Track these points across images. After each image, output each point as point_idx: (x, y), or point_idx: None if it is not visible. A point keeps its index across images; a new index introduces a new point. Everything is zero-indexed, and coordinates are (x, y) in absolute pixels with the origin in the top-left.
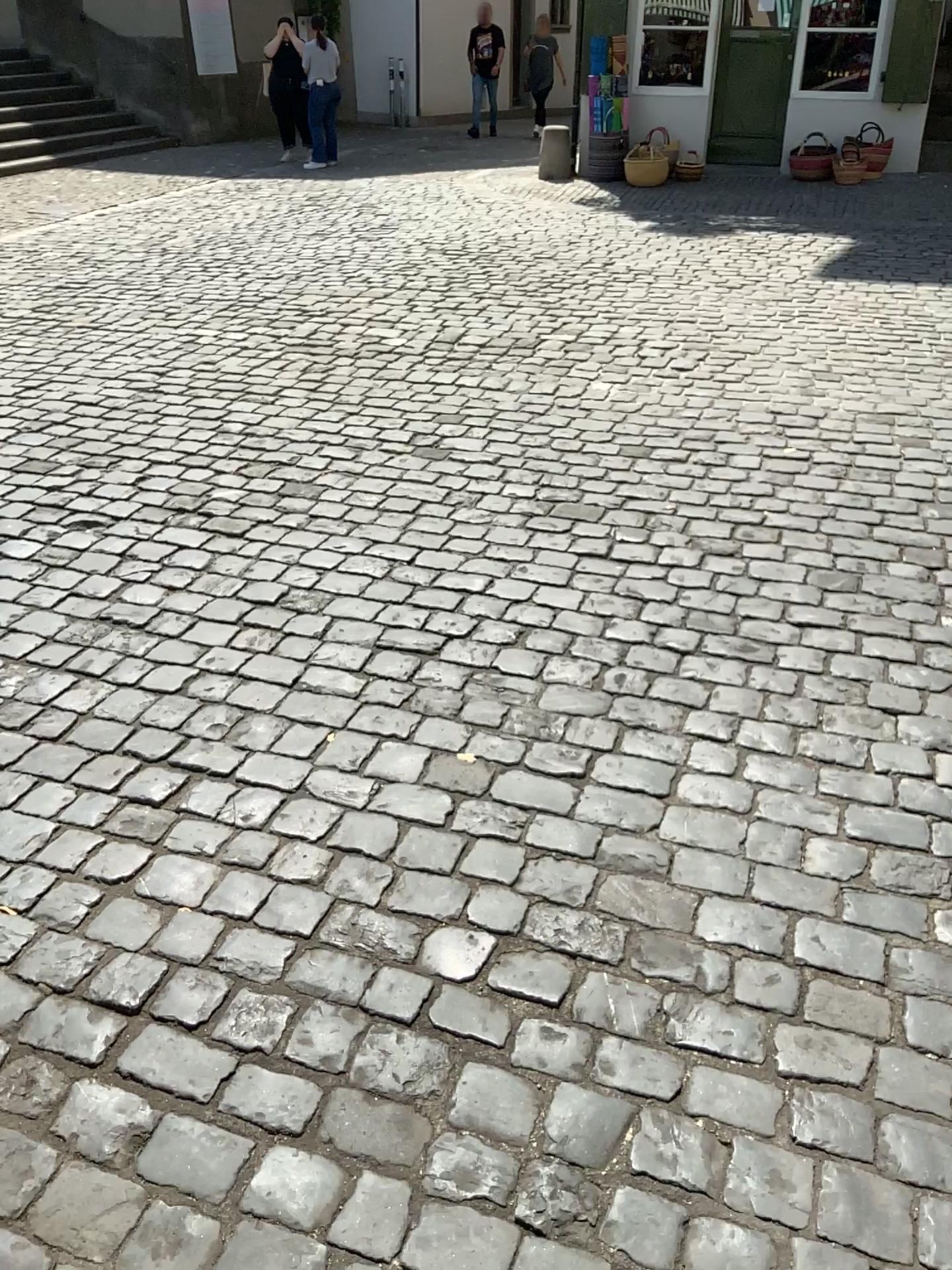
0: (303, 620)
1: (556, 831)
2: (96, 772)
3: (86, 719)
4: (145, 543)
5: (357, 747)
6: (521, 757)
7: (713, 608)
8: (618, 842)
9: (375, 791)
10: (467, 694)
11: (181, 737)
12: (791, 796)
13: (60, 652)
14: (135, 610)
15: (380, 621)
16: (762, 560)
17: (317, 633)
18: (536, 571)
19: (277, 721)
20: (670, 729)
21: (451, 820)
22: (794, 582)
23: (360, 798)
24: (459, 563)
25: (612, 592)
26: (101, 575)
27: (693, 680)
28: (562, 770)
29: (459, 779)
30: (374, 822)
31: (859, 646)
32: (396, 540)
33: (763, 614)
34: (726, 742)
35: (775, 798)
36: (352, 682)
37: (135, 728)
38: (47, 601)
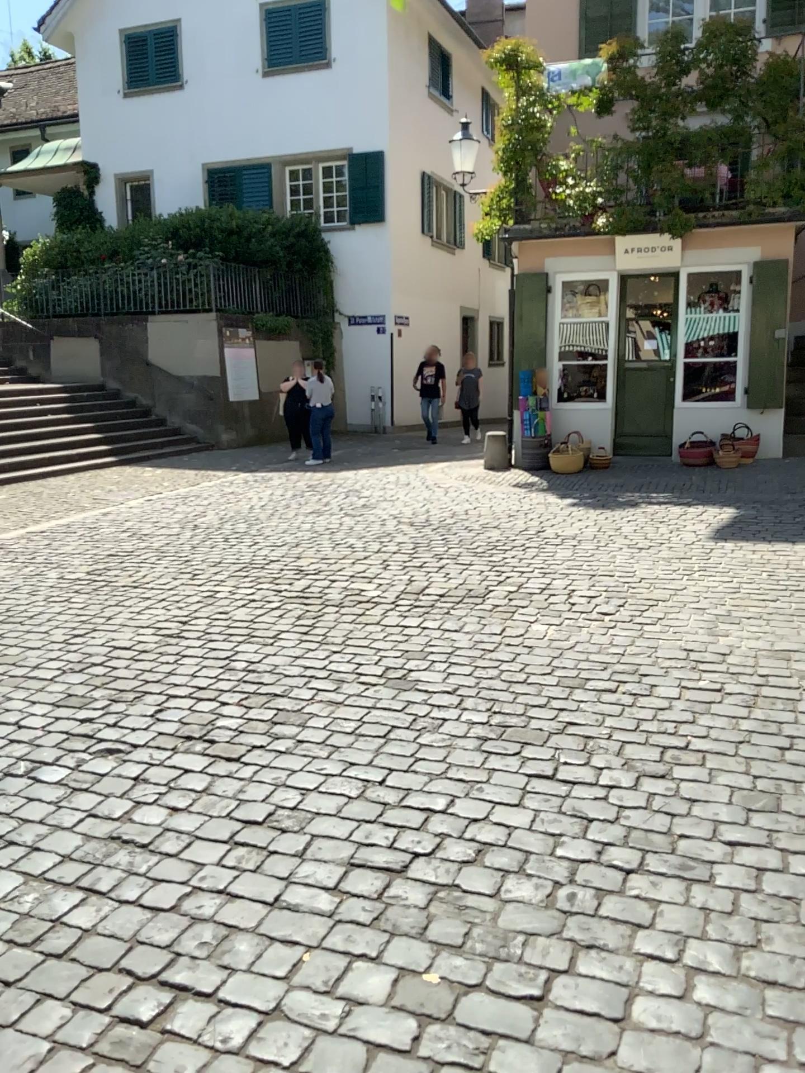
0: (286, 838)
1: (518, 1056)
2: (92, 989)
3: (89, 935)
4: (155, 767)
5: (330, 964)
6: (482, 975)
7: (650, 827)
8: (577, 1068)
9: (346, 1011)
10: (431, 911)
11: (171, 953)
12: (741, 1019)
13: (73, 869)
14: (142, 829)
15: (354, 839)
16: (691, 781)
17: (298, 851)
18: (491, 792)
19: (259, 938)
20: (620, 948)
21: (417, 1043)
22: (721, 802)
23: (332, 1019)
24: (424, 785)
25: (559, 812)
26: (116, 797)
27: (638, 897)
28: (521, 990)
29: (424, 999)
30: (344, 1044)
31: (788, 864)
32: (370, 764)
33: (697, 832)
34: (674, 961)
35: (726, 1022)
36: (328, 899)
37: (131, 944)
38: (67, 821)
